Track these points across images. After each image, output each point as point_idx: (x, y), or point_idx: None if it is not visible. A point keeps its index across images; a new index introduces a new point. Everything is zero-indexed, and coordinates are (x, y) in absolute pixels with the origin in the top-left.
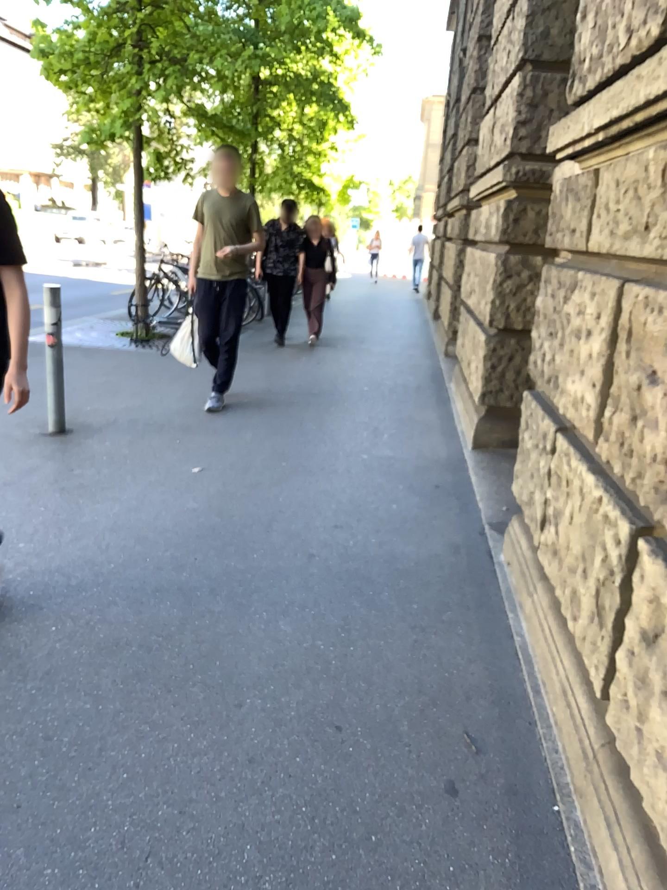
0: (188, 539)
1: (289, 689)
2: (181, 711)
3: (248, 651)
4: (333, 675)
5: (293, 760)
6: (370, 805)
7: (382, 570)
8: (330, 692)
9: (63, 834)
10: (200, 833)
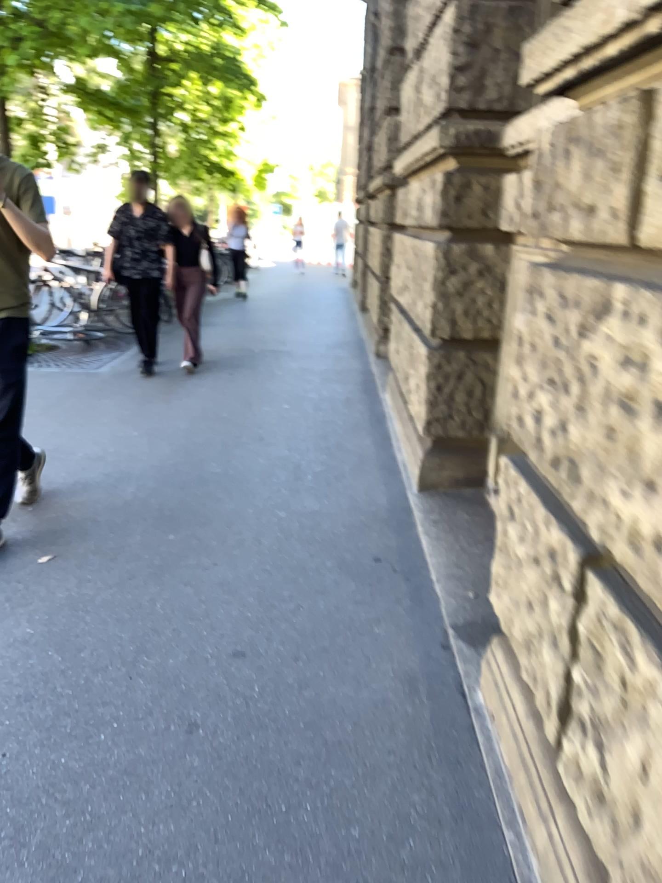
0: (1, 711)
1: None
2: None
3: None
4: None
5: None
6: None
7: (301, 748)
8: None
9: None
10: None
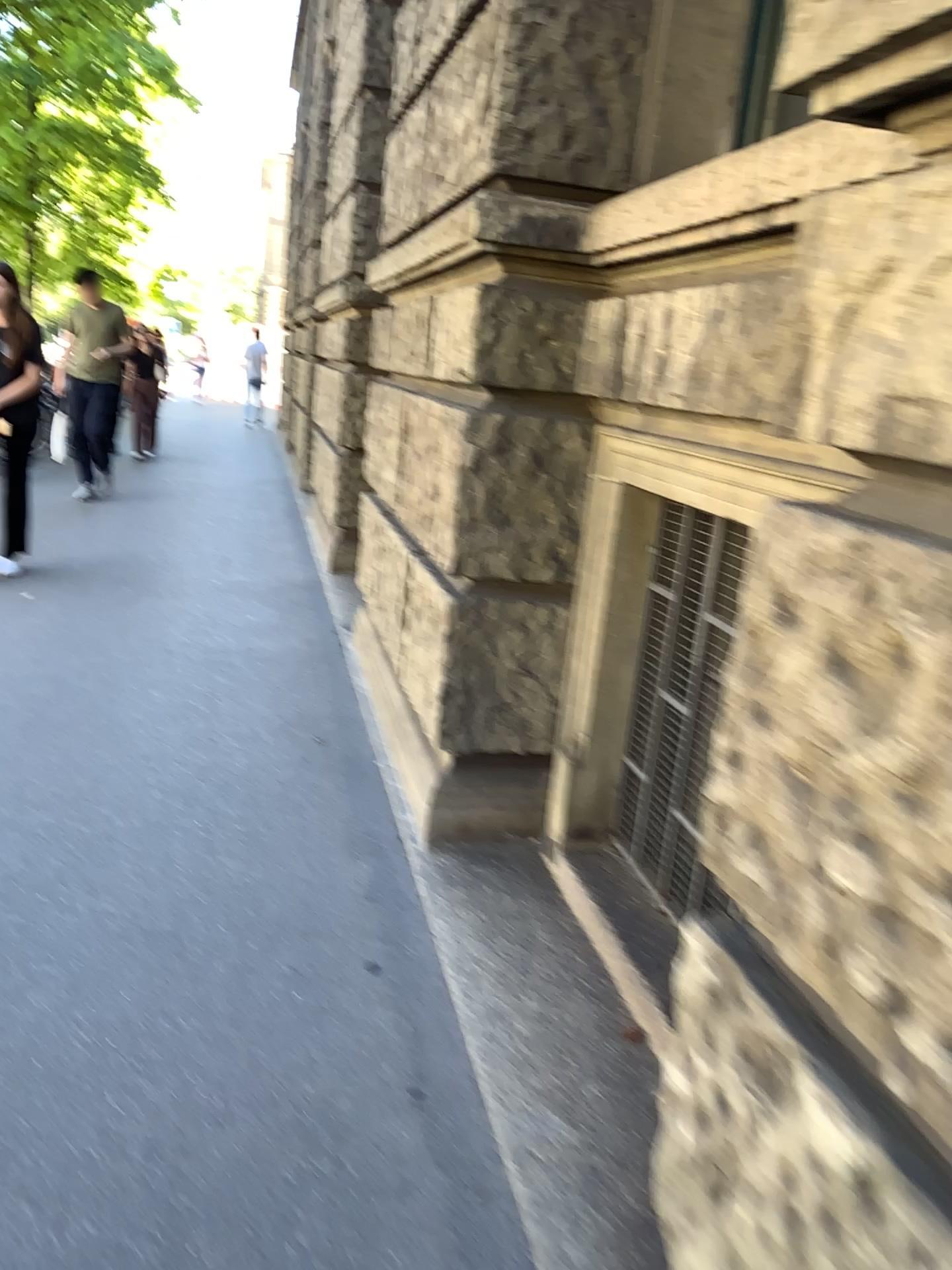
0: (43, 646)
1: (167, 725)
2: (77, 739)
3: (126, 708)
4: (203, 717)
5: (178, 756)
6: (241, 770)
7: (240, 658)
8: (202, 725)
9: (7, 796)
10: (114, 789)
